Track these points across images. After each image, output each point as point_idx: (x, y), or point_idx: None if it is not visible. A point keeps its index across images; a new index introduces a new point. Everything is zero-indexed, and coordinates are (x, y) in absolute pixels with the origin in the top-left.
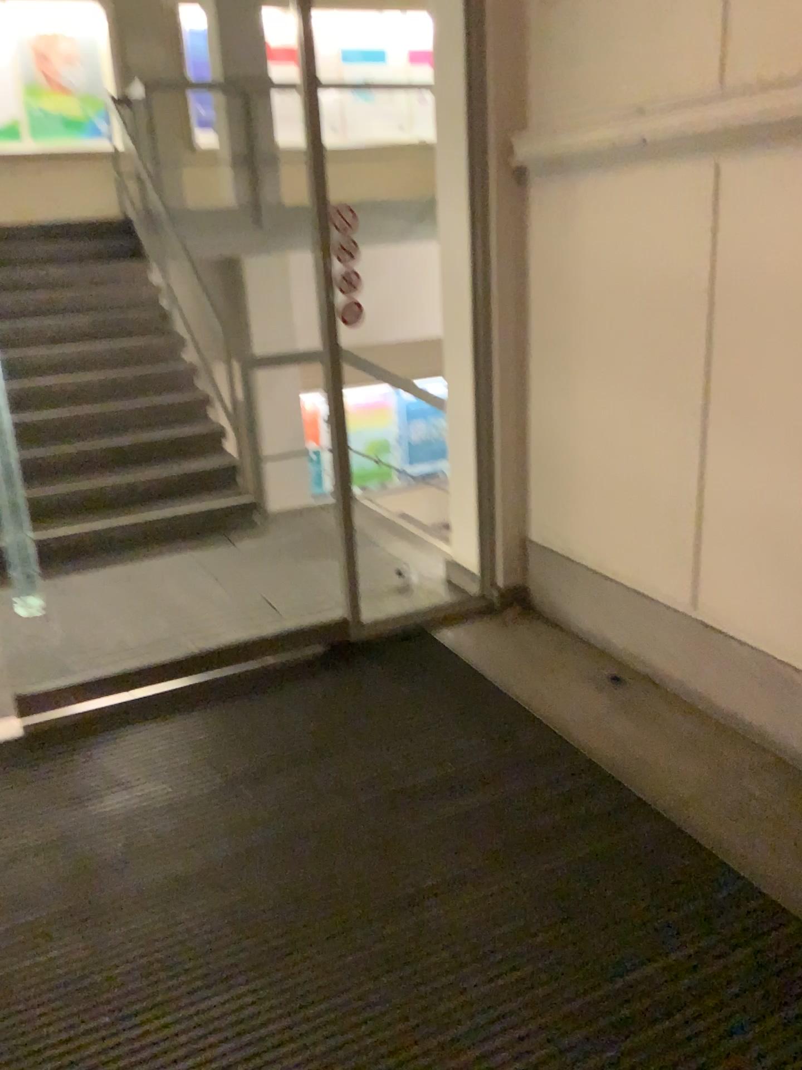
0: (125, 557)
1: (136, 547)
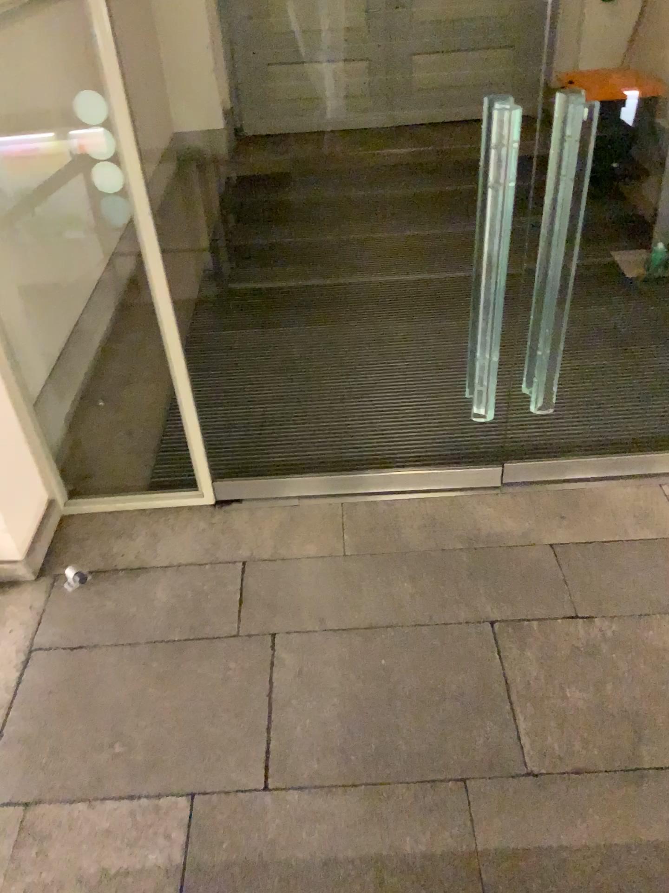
0: None
1: None
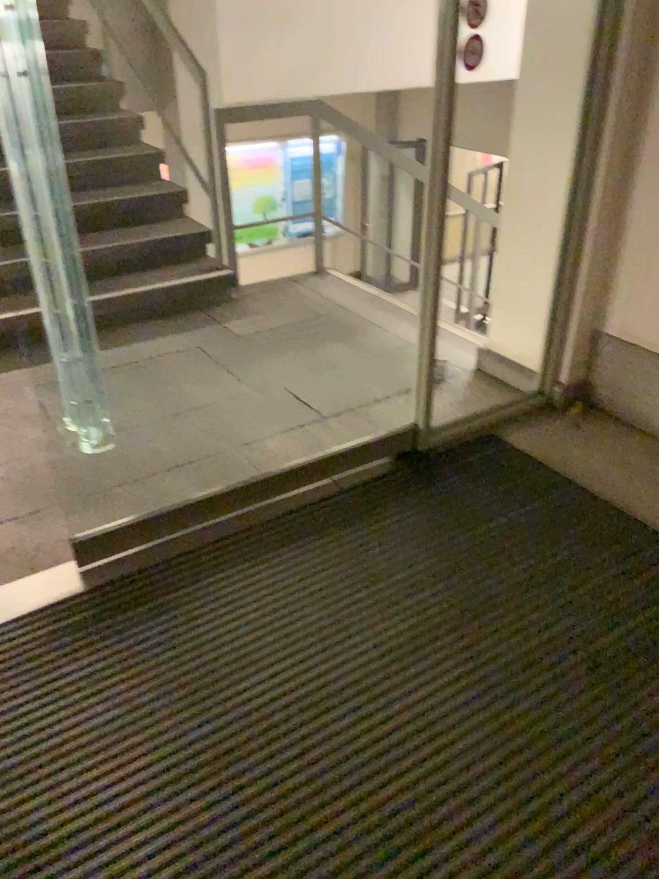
0: (107, 339)
1: (115, 327)
